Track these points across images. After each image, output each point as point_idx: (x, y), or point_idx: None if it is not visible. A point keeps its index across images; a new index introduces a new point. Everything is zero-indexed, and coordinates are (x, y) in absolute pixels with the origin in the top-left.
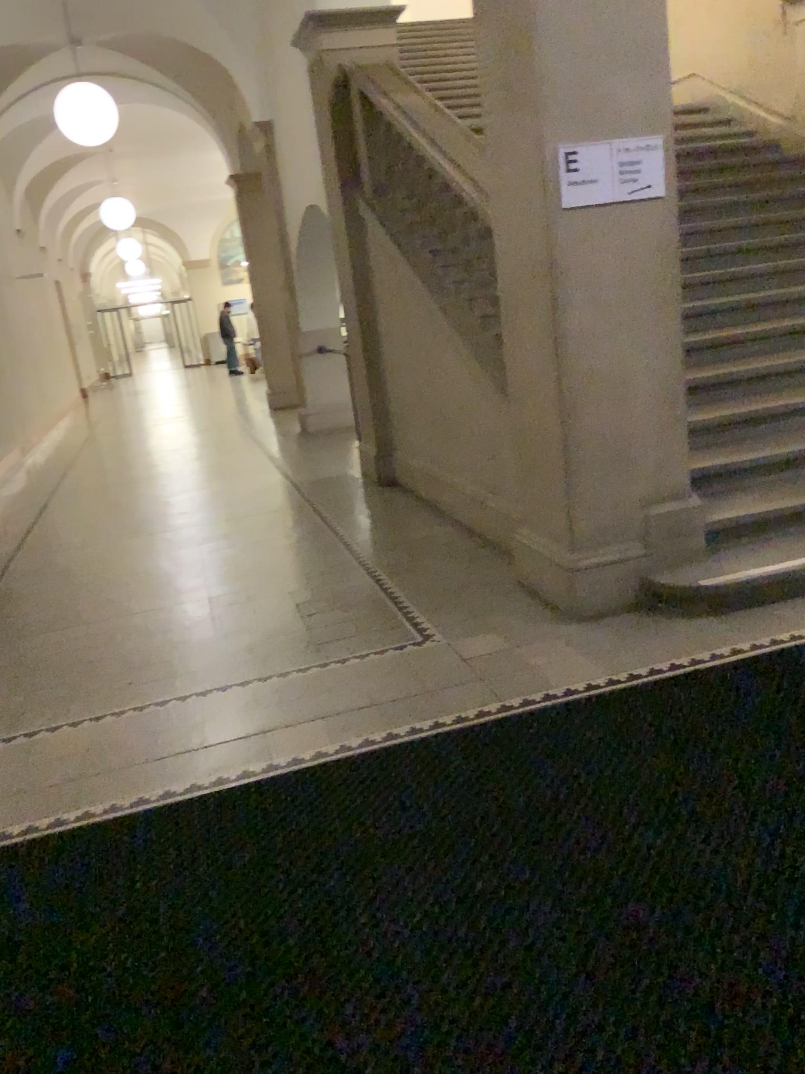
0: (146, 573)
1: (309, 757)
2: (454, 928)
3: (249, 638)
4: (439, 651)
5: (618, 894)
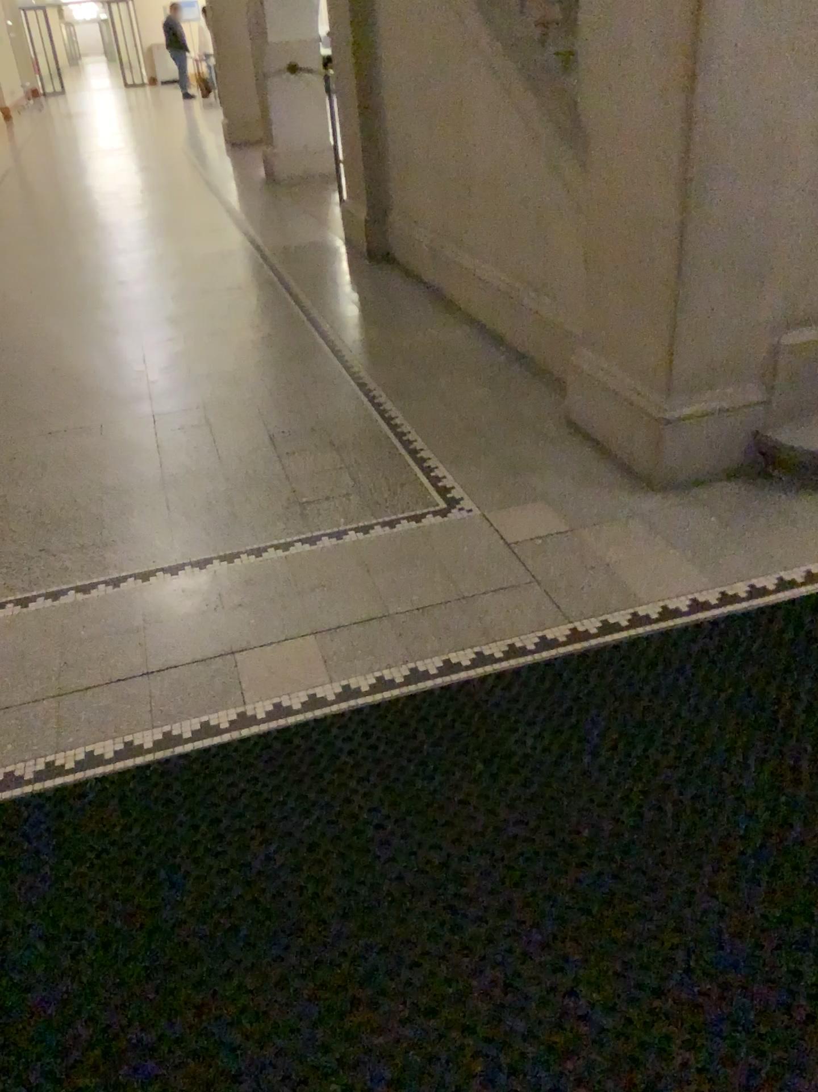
0: (73, 372)
1: (300, 702)
2: (554, 1083)
3: (209, 483)
4: (471, 523)
5: (813, 1029)
